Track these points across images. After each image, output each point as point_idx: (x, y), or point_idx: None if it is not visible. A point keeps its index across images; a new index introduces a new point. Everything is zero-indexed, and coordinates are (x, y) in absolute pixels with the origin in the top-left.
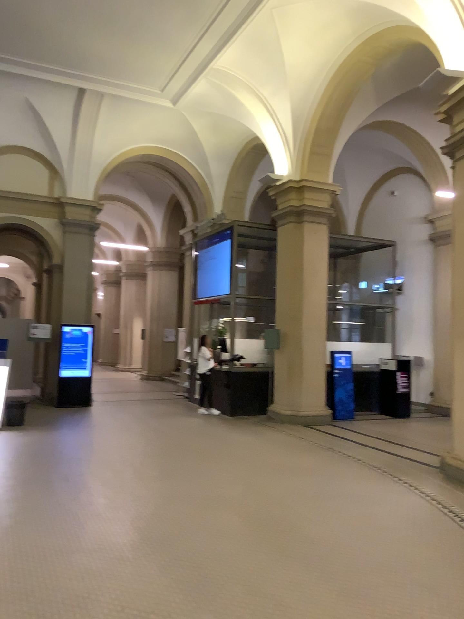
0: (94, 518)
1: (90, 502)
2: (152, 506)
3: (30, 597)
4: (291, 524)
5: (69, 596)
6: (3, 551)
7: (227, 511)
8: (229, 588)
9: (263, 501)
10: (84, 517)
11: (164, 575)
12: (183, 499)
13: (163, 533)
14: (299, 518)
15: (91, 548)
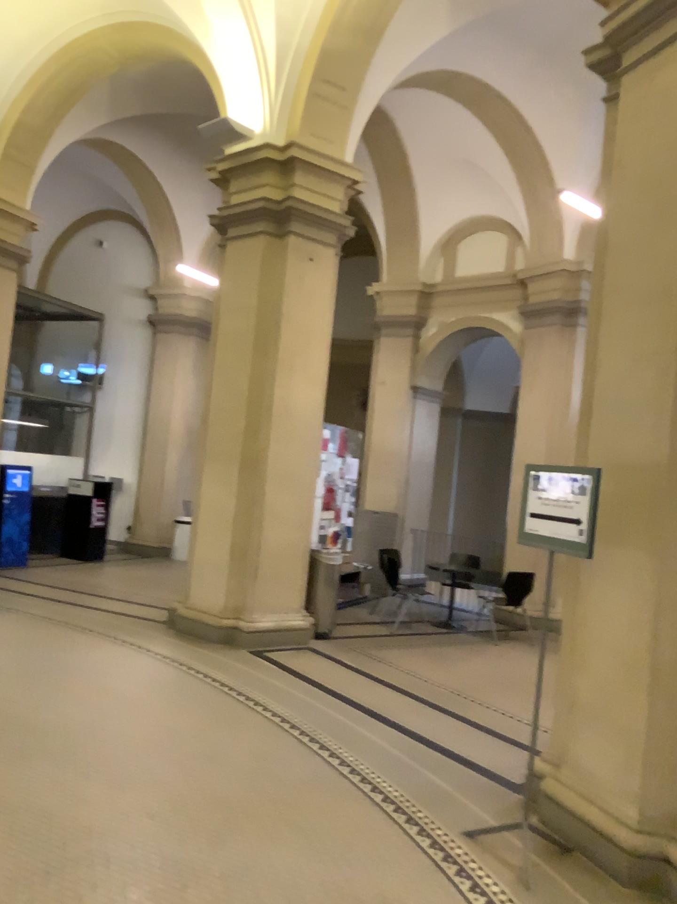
0: None
1: None
2: None
3: None
4: (15, 717)
5: None
6: None
7: None
8: None
9: None
10: None
11: None
12: None
13: None
14: (22, 707)
15: None
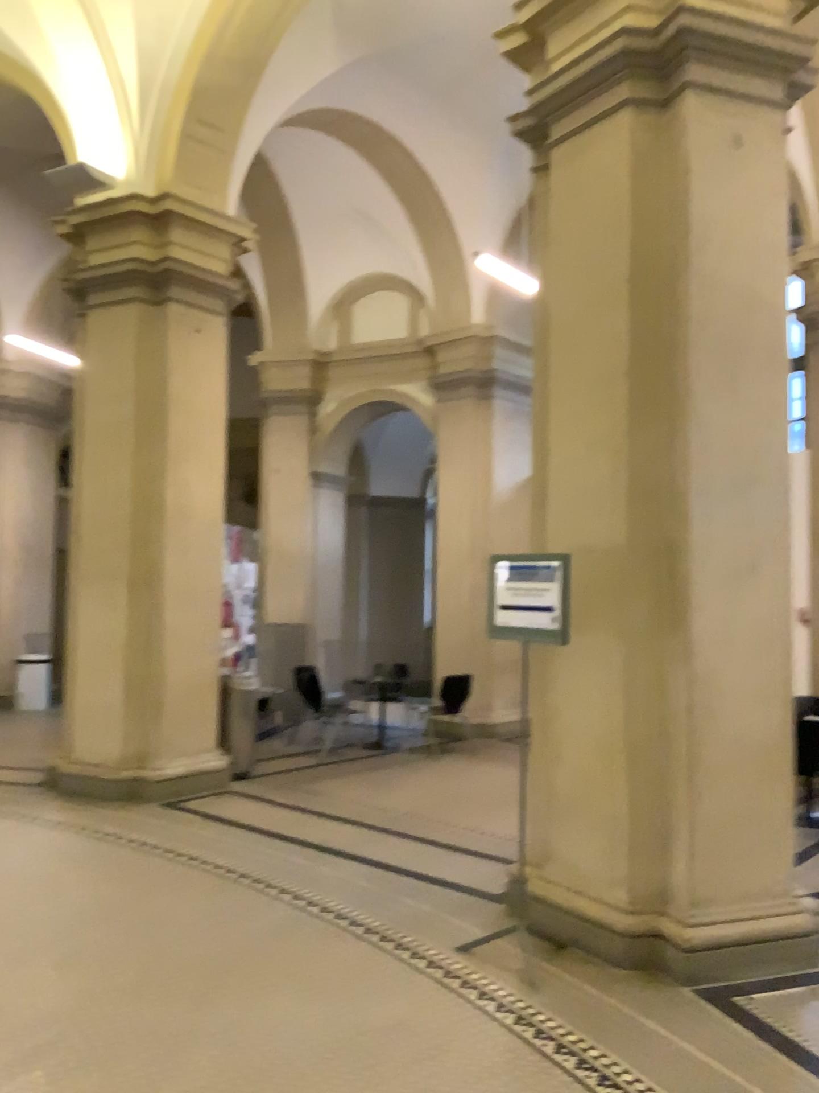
0: None
1: None
2: None
3: None
4: None
5: None
6: None
7: None
8: None
9: None
10: None
11: None
12: None
13: None
14: None
15: None
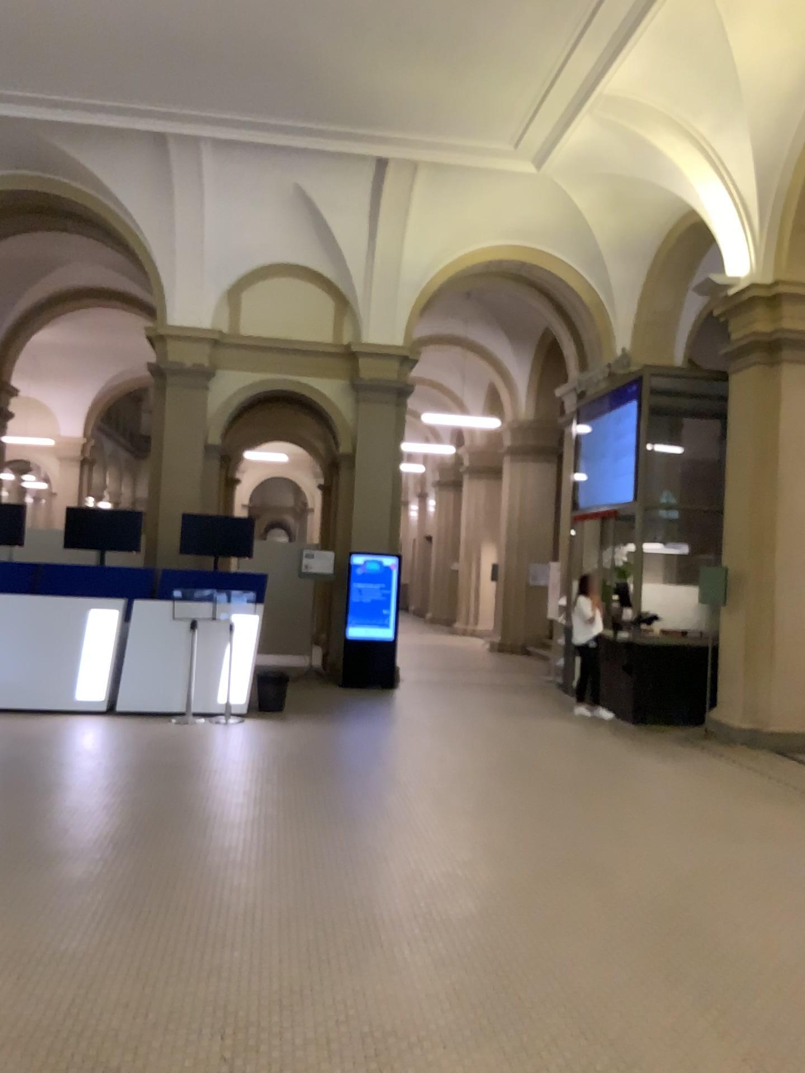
0: (346, 872)
1: (347, 846)
2: (445, 863)
3: (216, 982)
4: (690, 927)
5: (274, 990)
6: (197, 906)
7: (575, 887)
8: (540, 1020)
9: (648, 879)
10: (330, 869)
11: (435, 981)
12: (500, 858)
13: (451, 911)
14: (708, 918)
15: (329, 919)
